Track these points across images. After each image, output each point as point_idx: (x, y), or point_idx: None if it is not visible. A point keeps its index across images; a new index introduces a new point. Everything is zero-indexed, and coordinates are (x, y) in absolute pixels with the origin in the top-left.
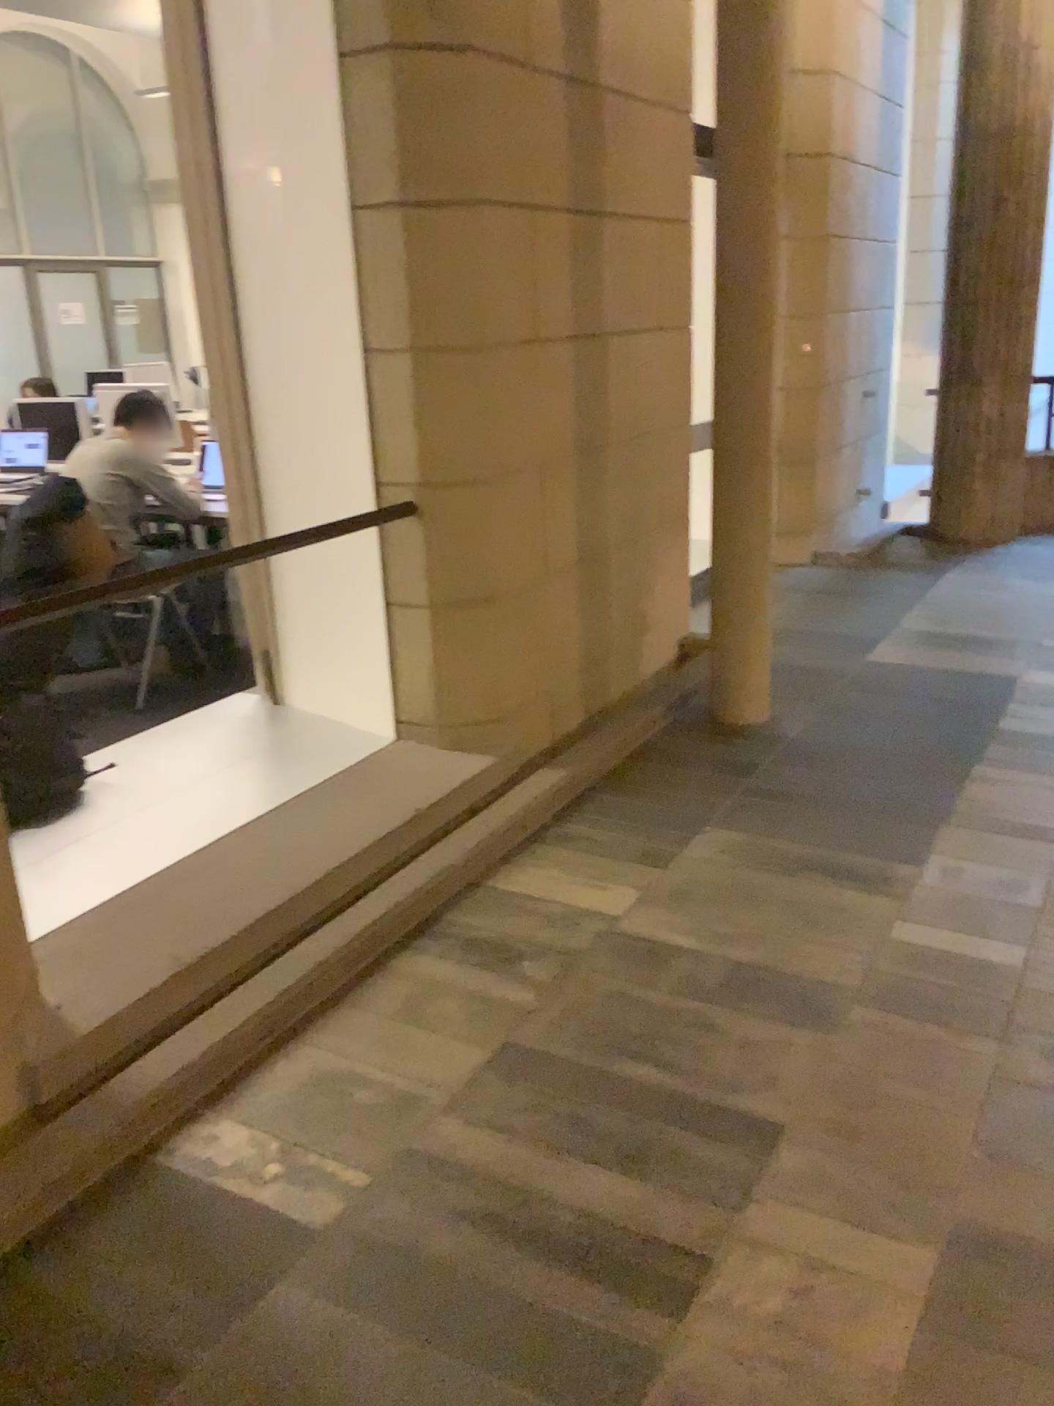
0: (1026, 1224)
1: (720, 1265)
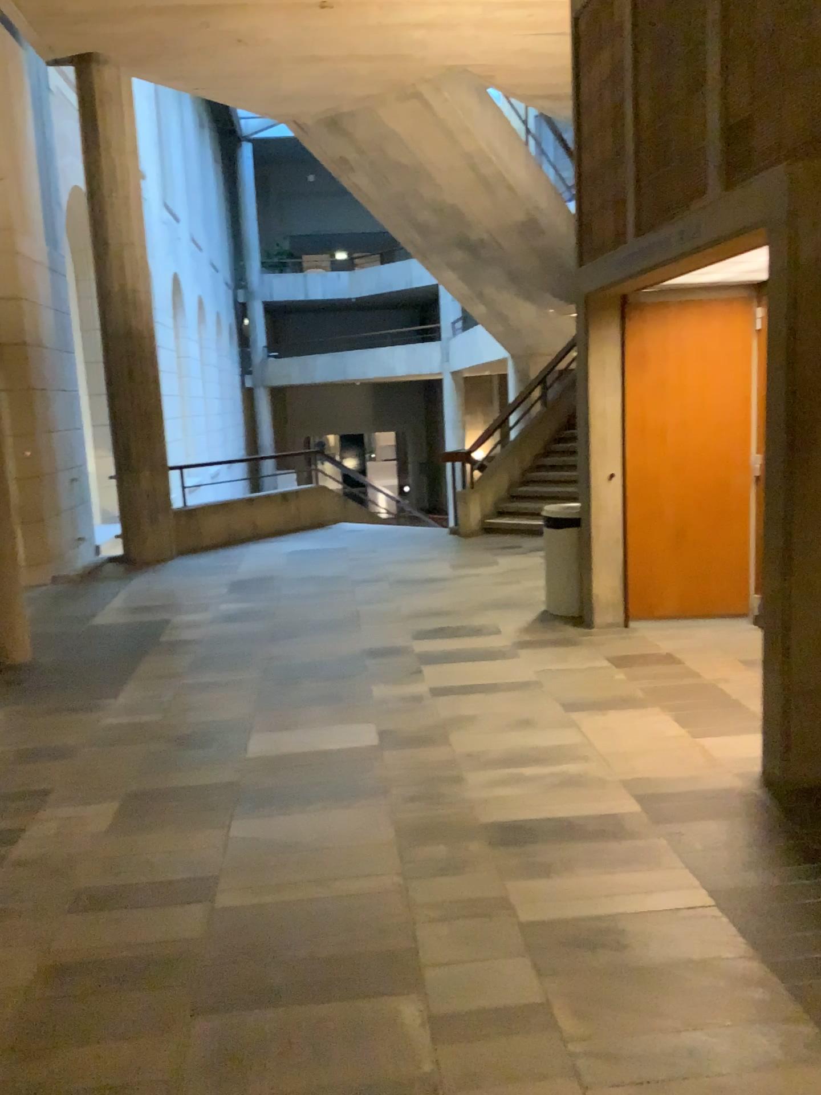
0: (153, 780)
1: (29, 823)
